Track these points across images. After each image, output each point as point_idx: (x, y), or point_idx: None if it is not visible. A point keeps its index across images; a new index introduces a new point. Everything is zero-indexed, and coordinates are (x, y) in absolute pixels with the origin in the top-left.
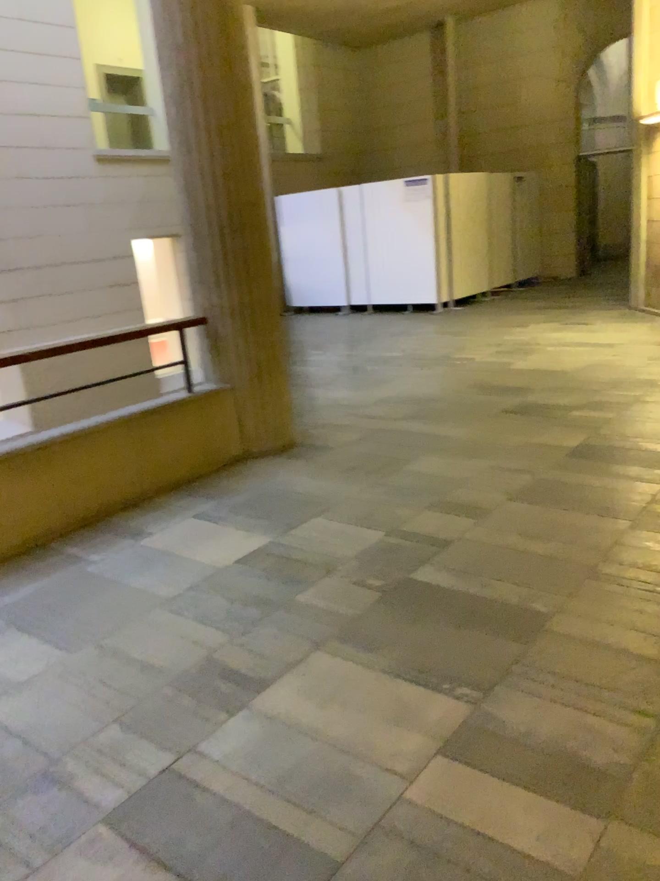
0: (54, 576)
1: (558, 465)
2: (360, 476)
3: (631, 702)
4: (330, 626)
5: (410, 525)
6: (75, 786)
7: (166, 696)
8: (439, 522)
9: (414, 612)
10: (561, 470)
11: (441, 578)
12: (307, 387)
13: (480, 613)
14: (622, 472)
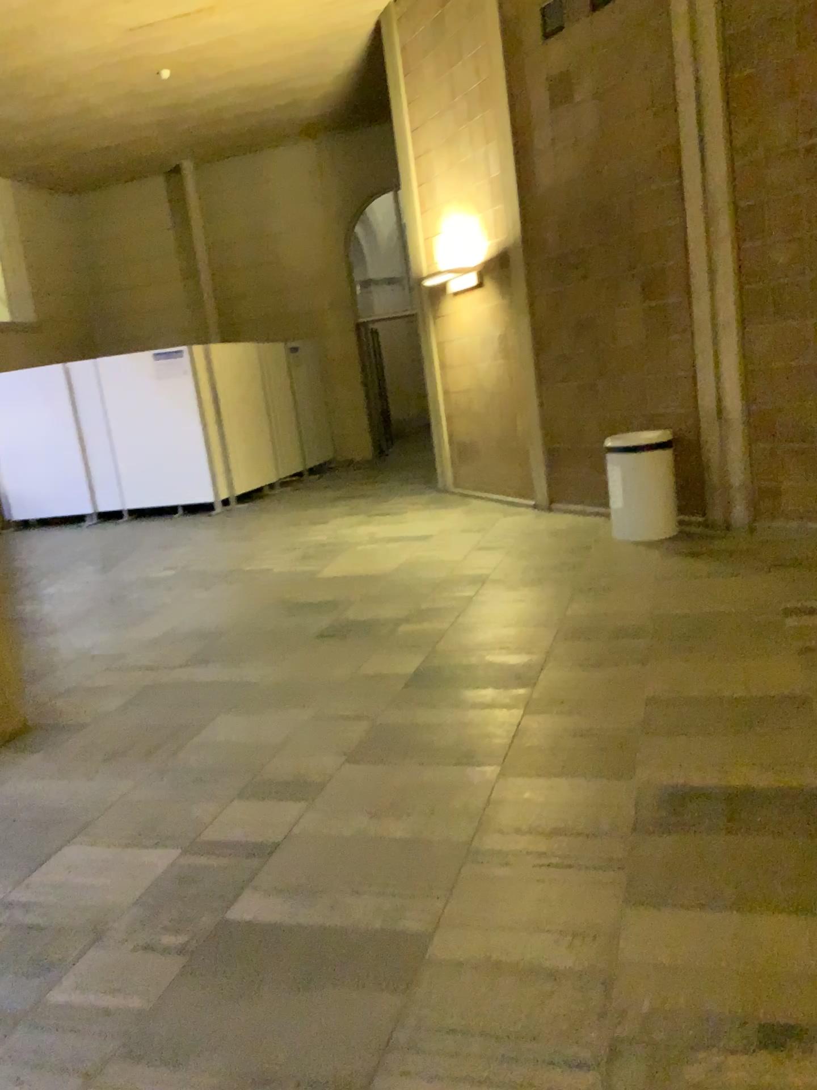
0: None
1: (397, 703)
2: (131, 763)
3: (561, 1057)
4: (102, 1039)
5: (212, 830)
6: None
7: None
8: (253, 816)
9: (234, 978)
10: (402, 710)
11: (268, 911)
12: (42, 638)
13: (331, 957)
14: (475, 701)
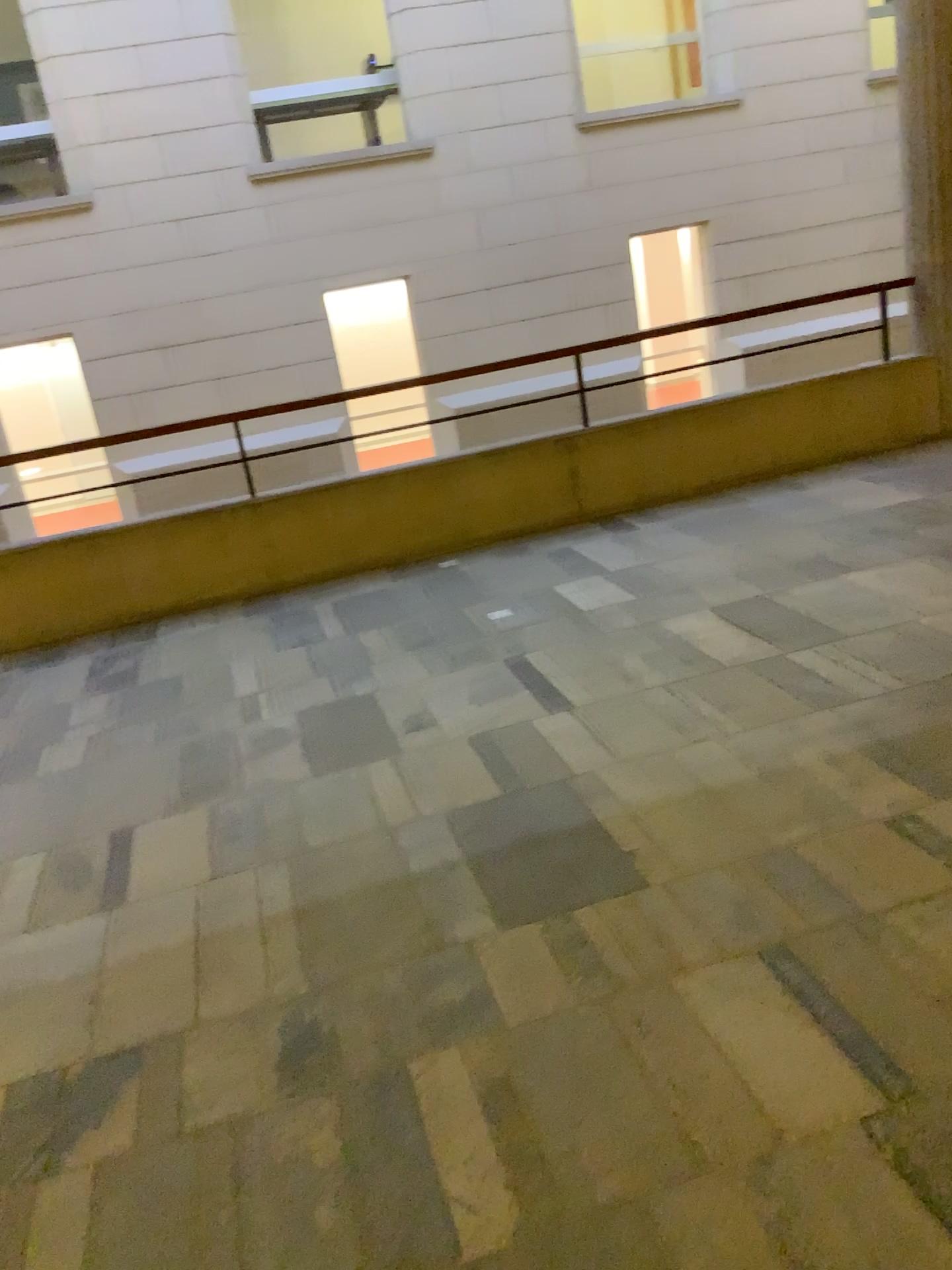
0: (717, 507)
1: None
2: None
3: None
4: (926, 547)
5: None
6: (697, 594)
7: (772, 567)
8: None
9: None
10: None
11: None
12: None
13: None
14: None
